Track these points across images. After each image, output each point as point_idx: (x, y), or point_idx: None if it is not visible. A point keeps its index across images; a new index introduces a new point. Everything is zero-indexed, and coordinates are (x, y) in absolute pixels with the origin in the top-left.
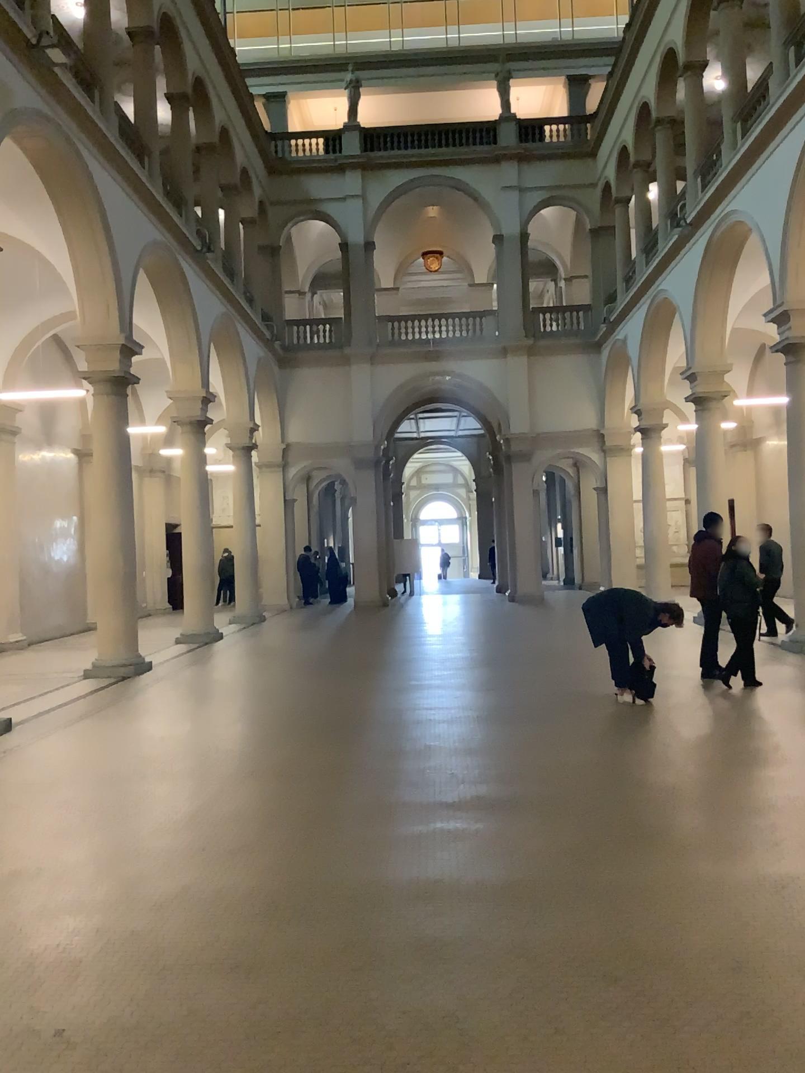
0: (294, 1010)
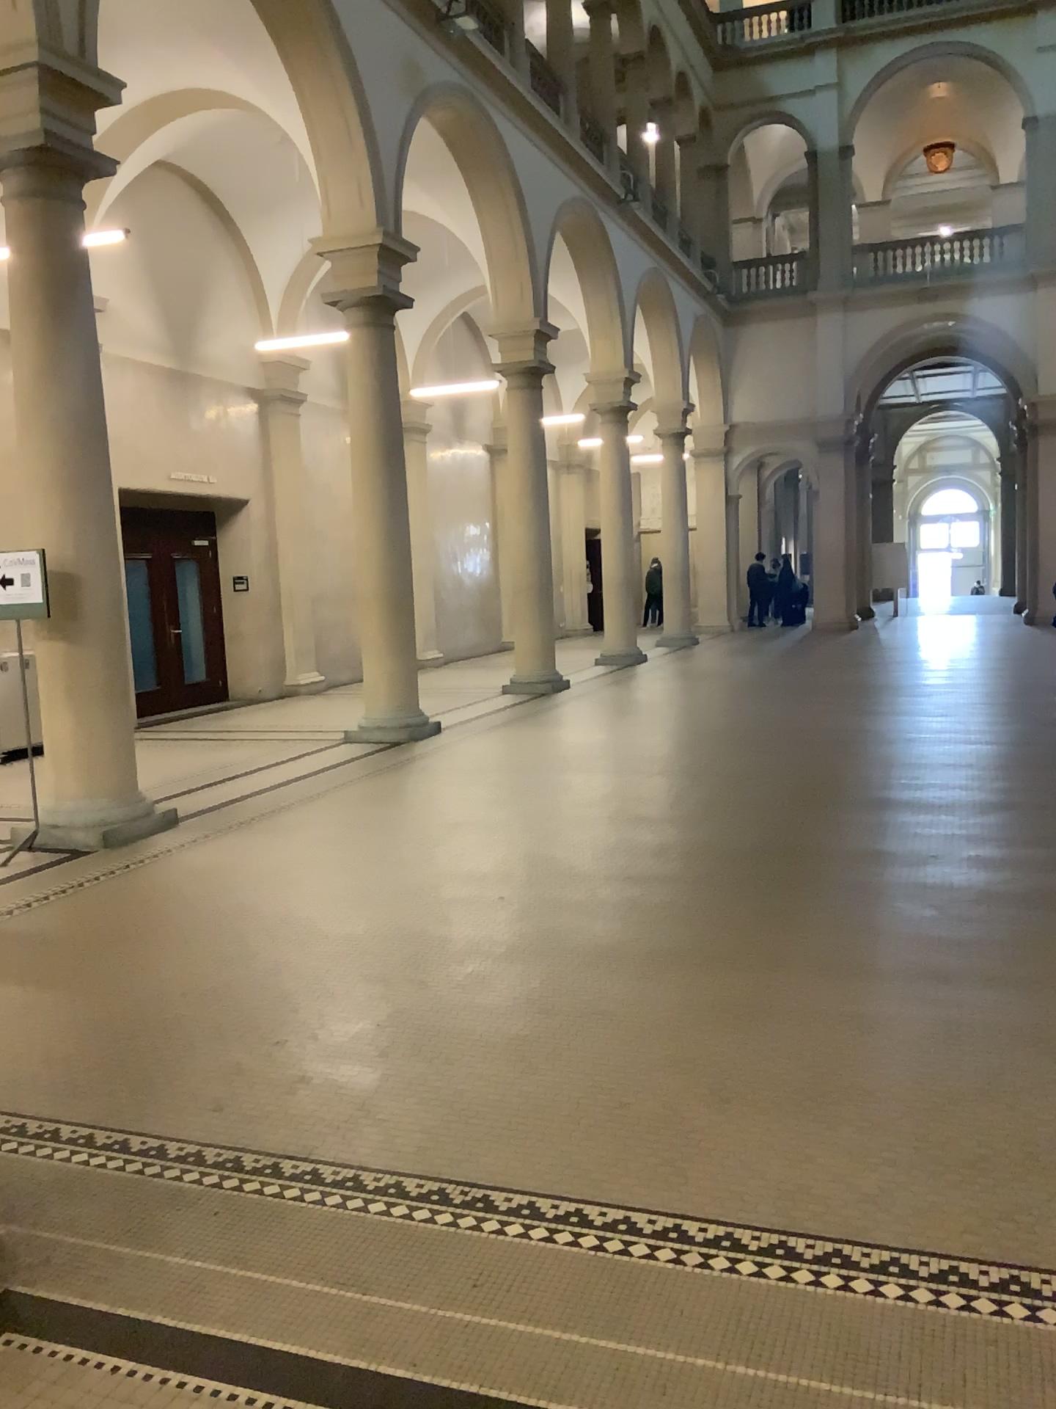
0: (676, 894)
